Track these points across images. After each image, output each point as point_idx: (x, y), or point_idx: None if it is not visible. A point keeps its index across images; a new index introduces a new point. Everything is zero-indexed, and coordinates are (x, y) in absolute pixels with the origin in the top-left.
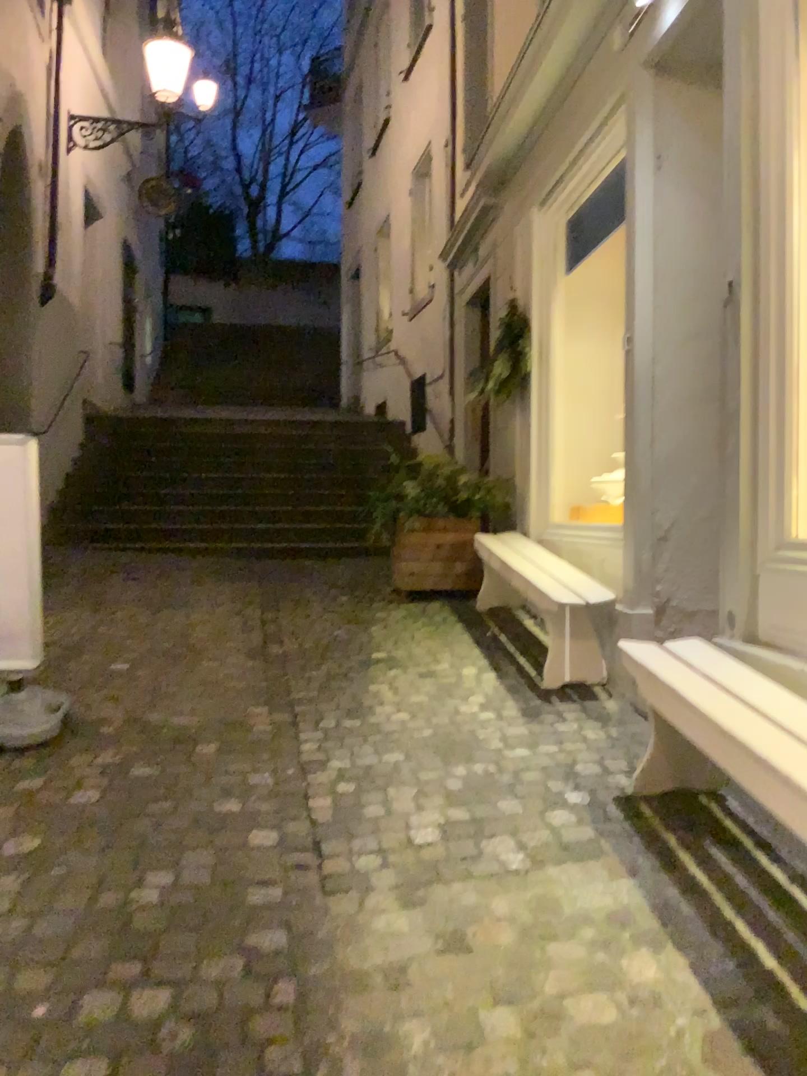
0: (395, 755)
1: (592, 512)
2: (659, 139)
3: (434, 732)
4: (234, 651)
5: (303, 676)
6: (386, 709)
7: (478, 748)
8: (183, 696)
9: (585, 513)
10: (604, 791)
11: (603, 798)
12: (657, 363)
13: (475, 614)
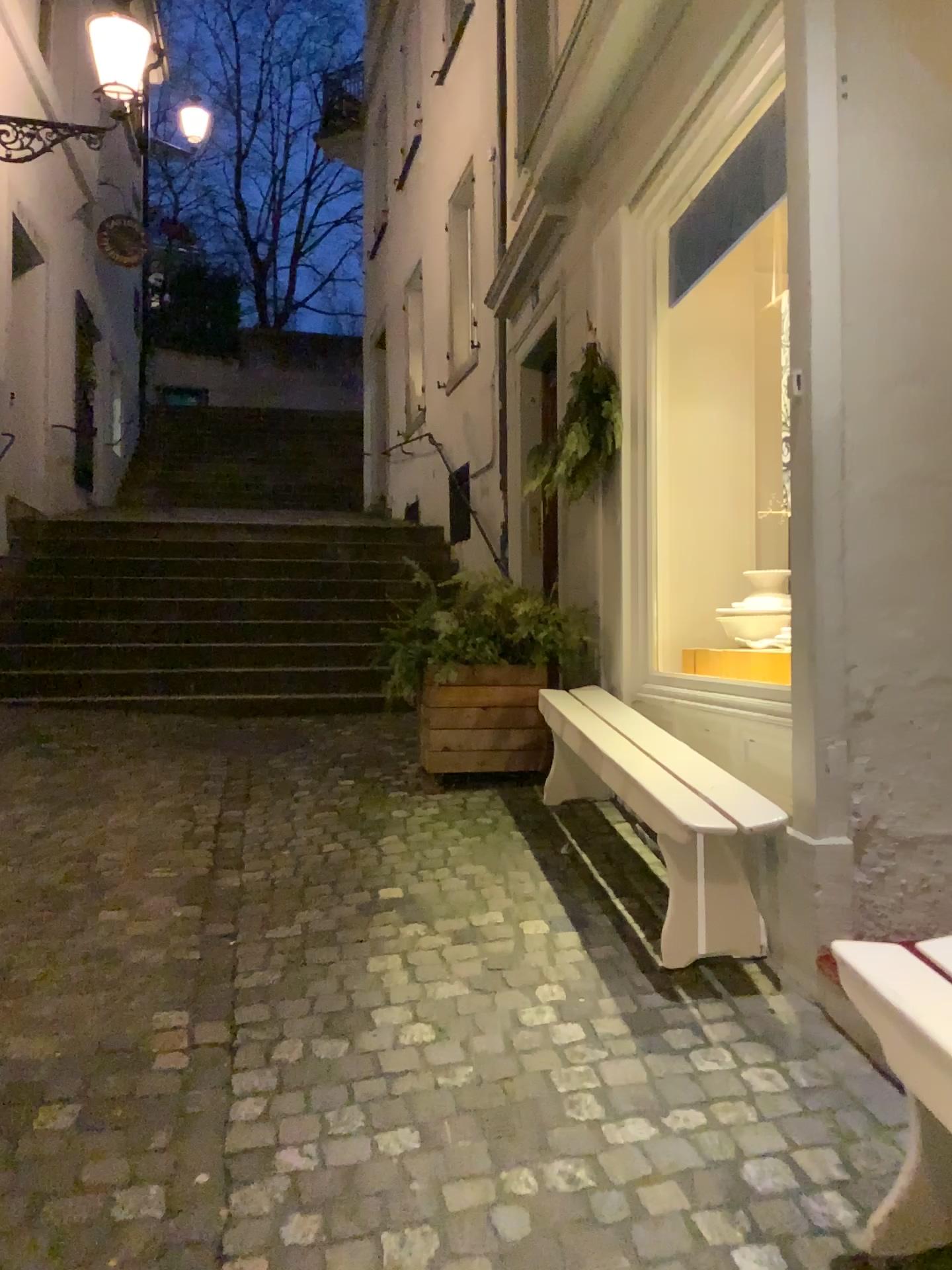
0: (402, 1132)
1: (718, 658)
2: (846, 45)
3: (476, 1071)
4: (158, 887)
5: (261, 939)
6: (393, 1012)
7: (556, 1116)
8: (48, 988)
9: (706, 659)
10: (813, 1251)
11: (813, 1269)
12: (845, 420)
13: (541, 812)
